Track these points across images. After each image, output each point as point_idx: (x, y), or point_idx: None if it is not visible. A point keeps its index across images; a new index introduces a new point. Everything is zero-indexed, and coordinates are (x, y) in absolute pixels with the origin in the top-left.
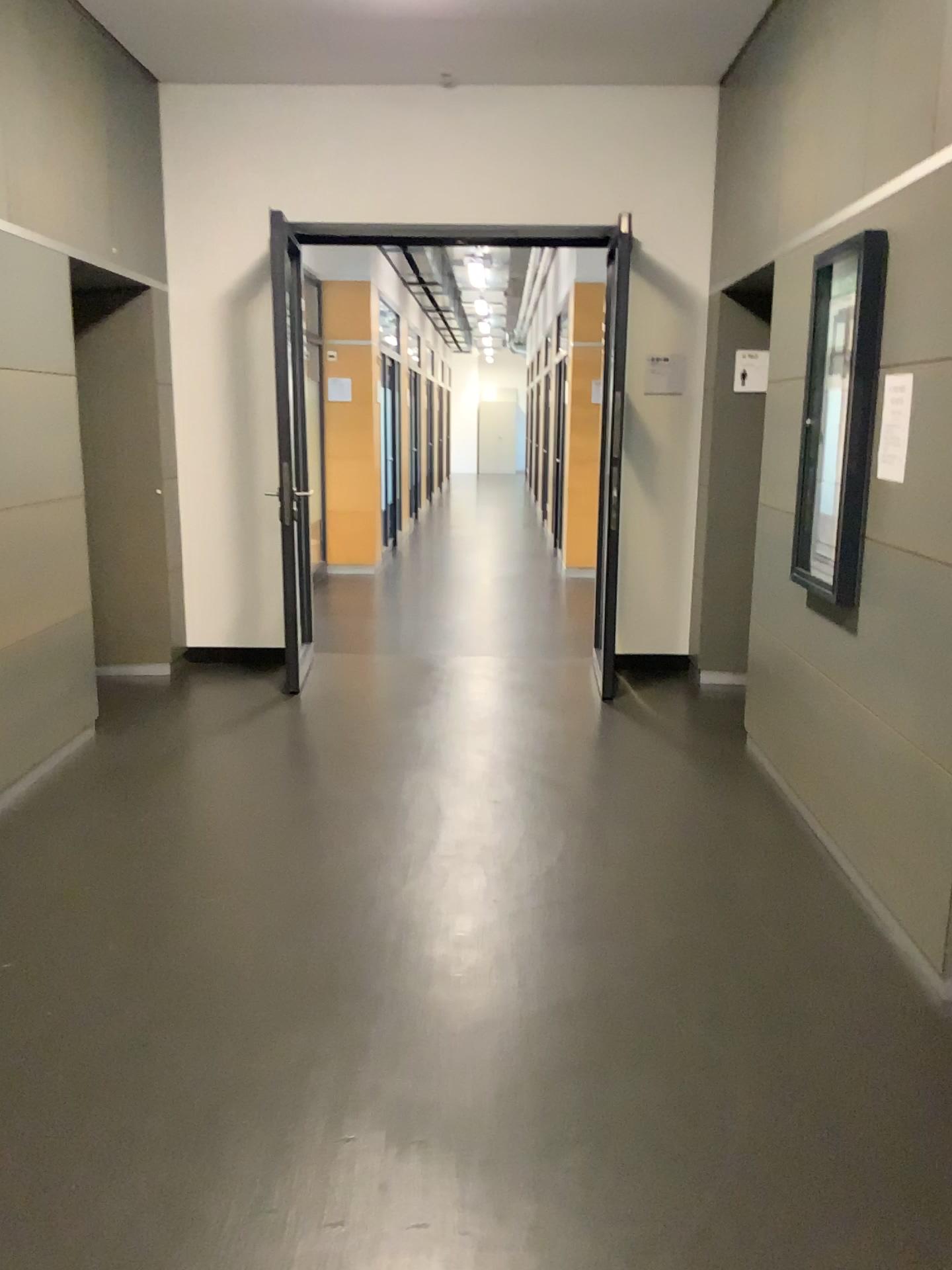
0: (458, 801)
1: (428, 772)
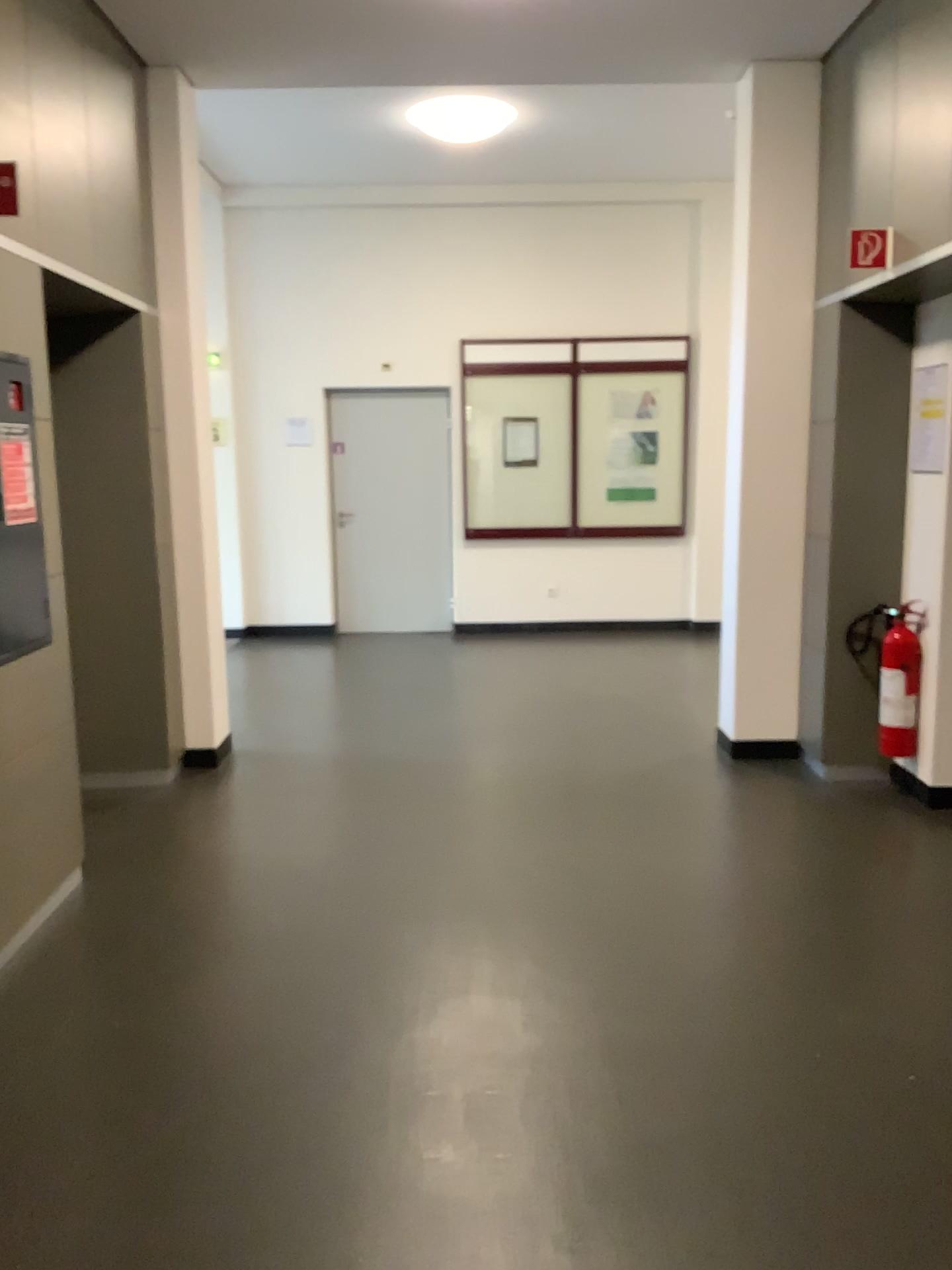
0: None
1: None
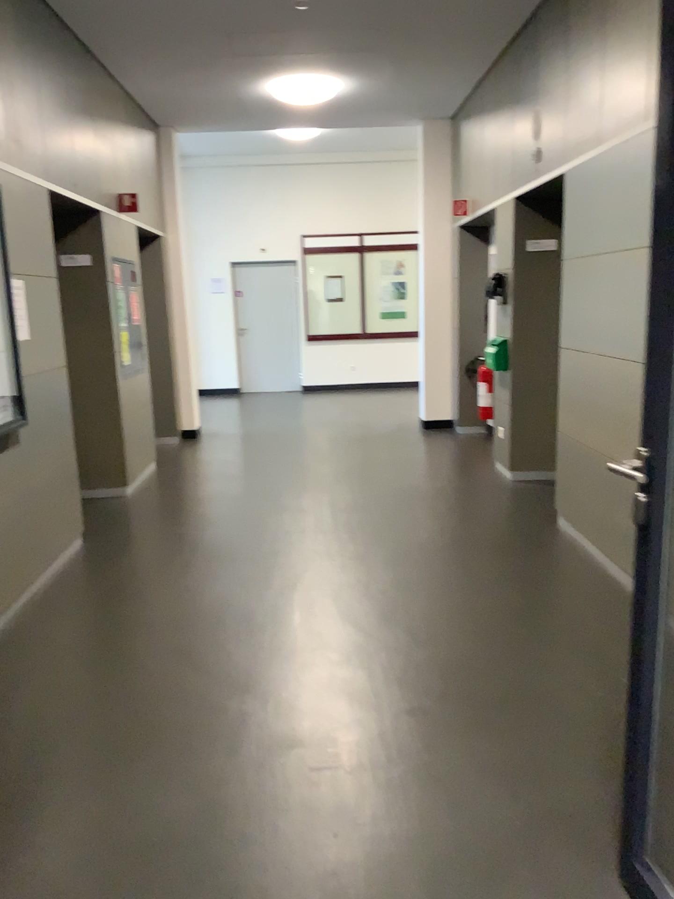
0: (280, 622)
1: (310, 656)
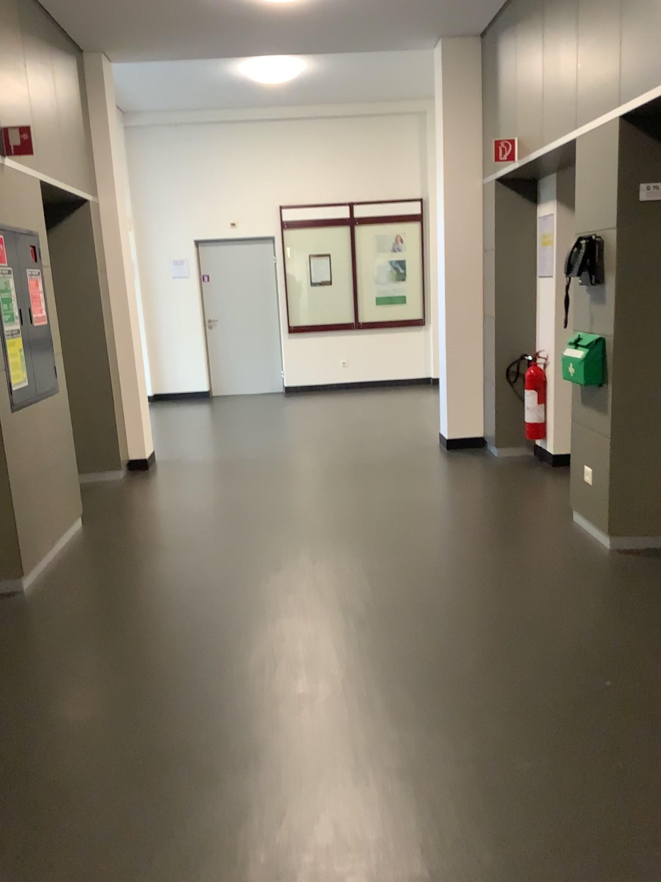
0: None
1: None
